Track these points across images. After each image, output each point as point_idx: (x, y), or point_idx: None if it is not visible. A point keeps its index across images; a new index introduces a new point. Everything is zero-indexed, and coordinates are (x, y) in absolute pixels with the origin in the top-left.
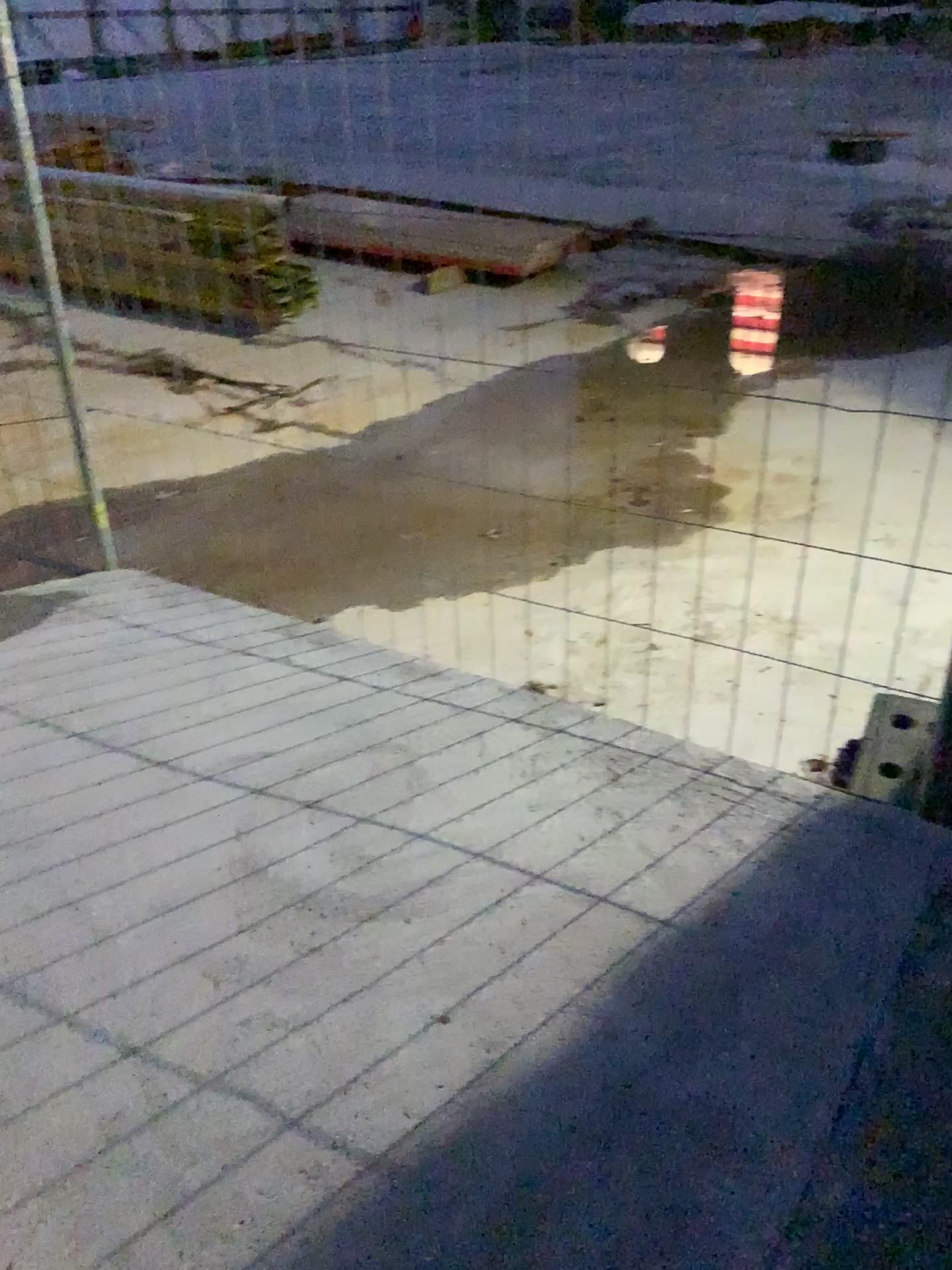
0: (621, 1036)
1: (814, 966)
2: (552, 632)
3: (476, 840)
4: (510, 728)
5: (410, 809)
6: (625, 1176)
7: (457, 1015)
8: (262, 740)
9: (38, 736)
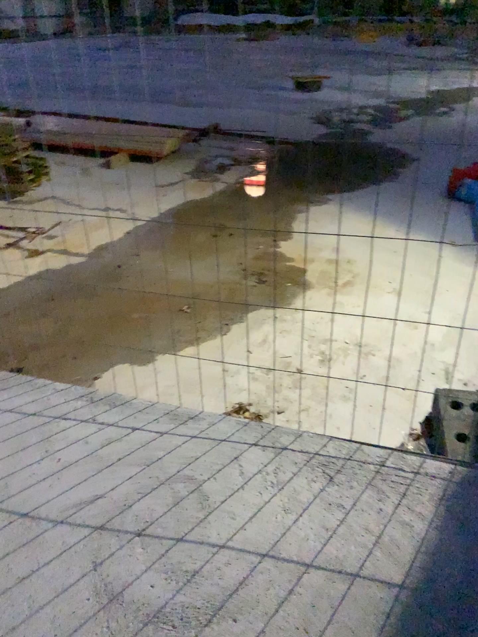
0: None
1: None
2: (239, 372)
3: (258, 546)
4: (251, 454)
5: (207, 529)
6: None
7: None
8: (90, 489)
9: None
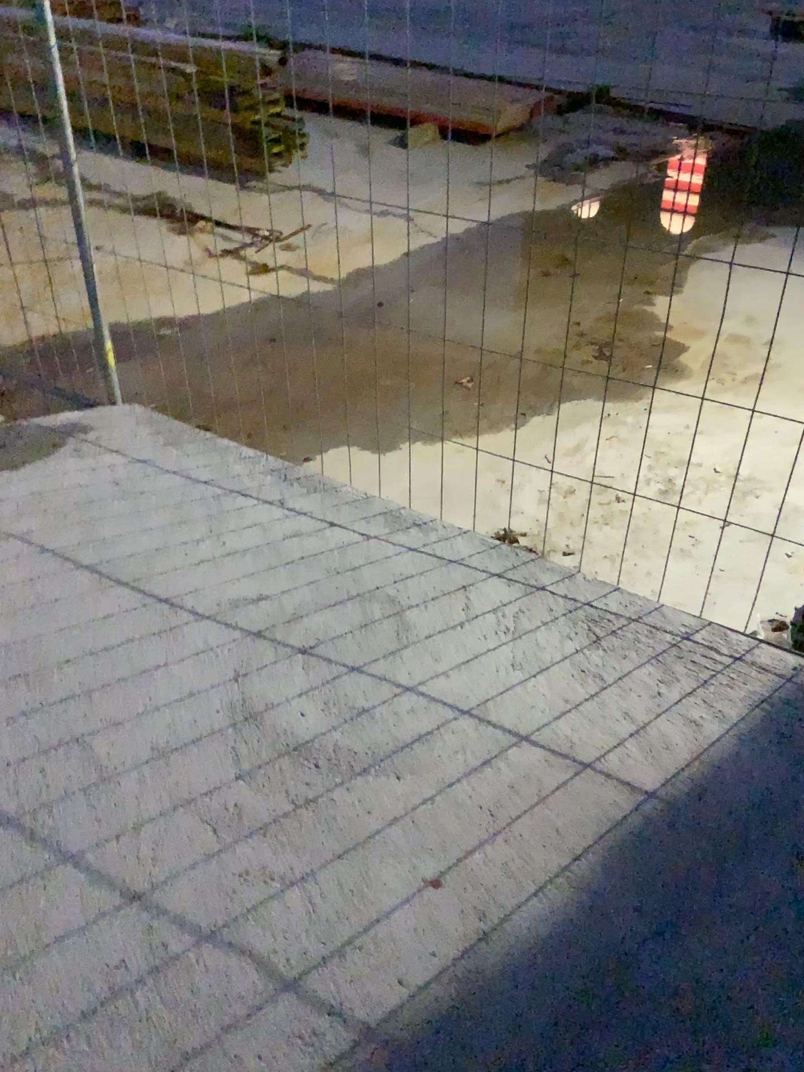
0: (608, 917)
1: (797, 852)
2: (521, 482)
3: (461, 699)
4: (491, 584)
5: (397, 663)
6: (619, 1071)
7: (447, 884)
8: (256, 584)
9: (45, 569)
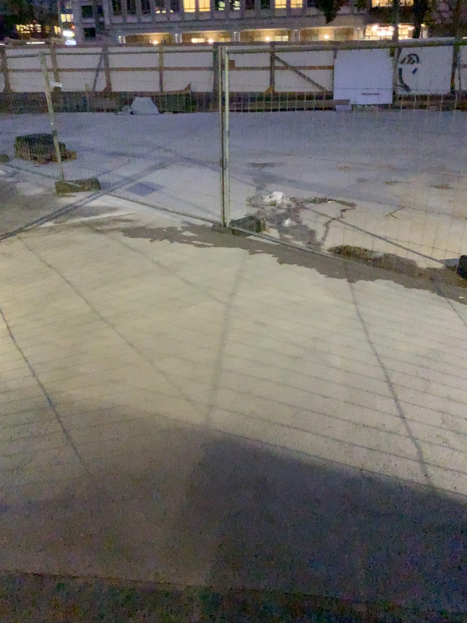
0: None
1: None
2: None
3: None
4: None
5: None
6: None
7: None
8: None
9: None
